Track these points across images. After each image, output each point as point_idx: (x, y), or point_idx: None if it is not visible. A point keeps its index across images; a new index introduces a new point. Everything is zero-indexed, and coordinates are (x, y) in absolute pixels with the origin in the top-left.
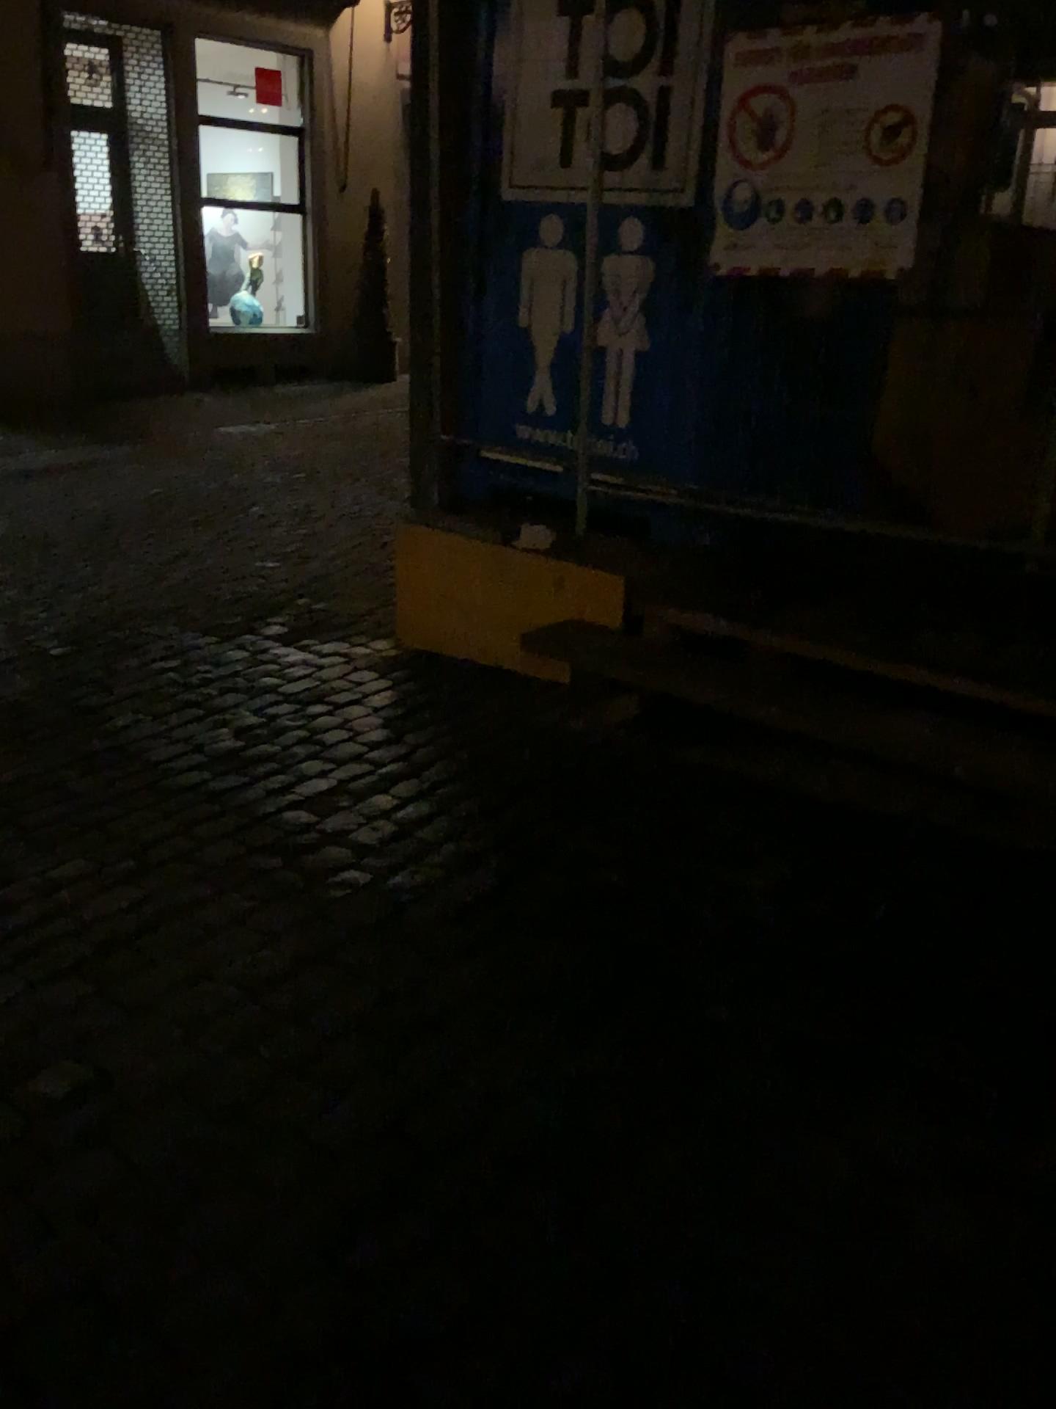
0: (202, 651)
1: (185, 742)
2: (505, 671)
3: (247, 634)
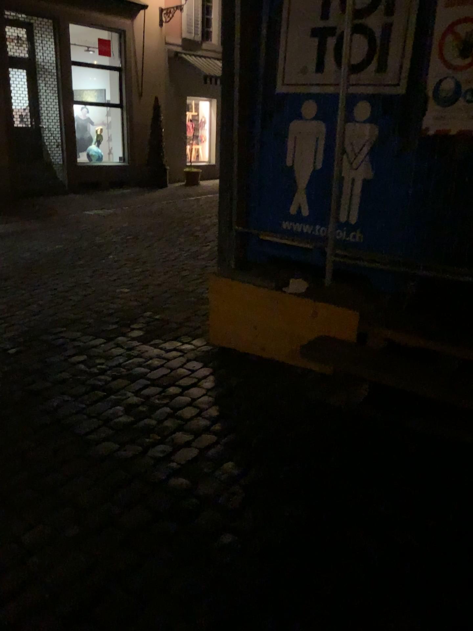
0: (95, 348)
1: (95, 416)
2: (273, 360)
3: (119, 335)
